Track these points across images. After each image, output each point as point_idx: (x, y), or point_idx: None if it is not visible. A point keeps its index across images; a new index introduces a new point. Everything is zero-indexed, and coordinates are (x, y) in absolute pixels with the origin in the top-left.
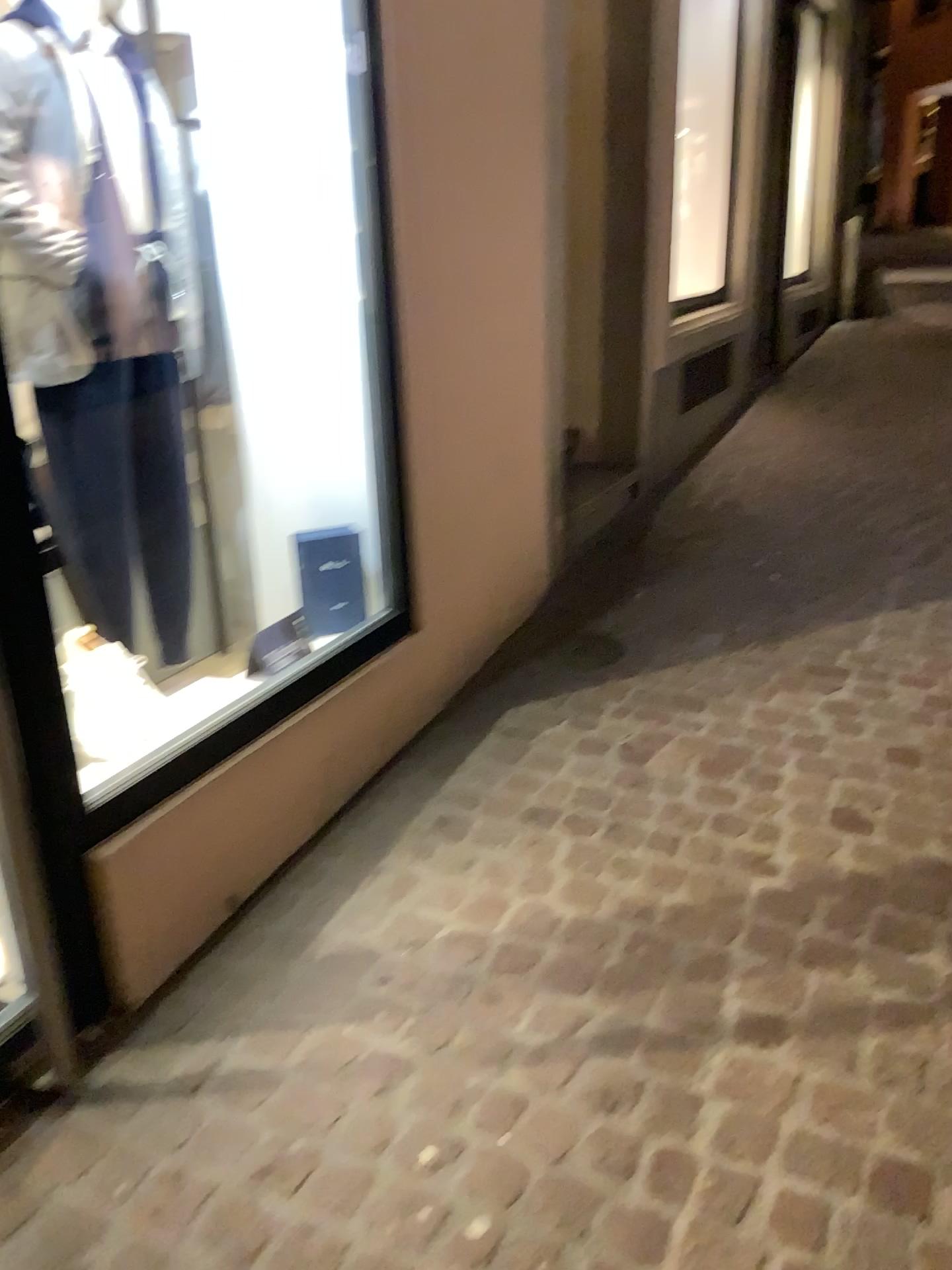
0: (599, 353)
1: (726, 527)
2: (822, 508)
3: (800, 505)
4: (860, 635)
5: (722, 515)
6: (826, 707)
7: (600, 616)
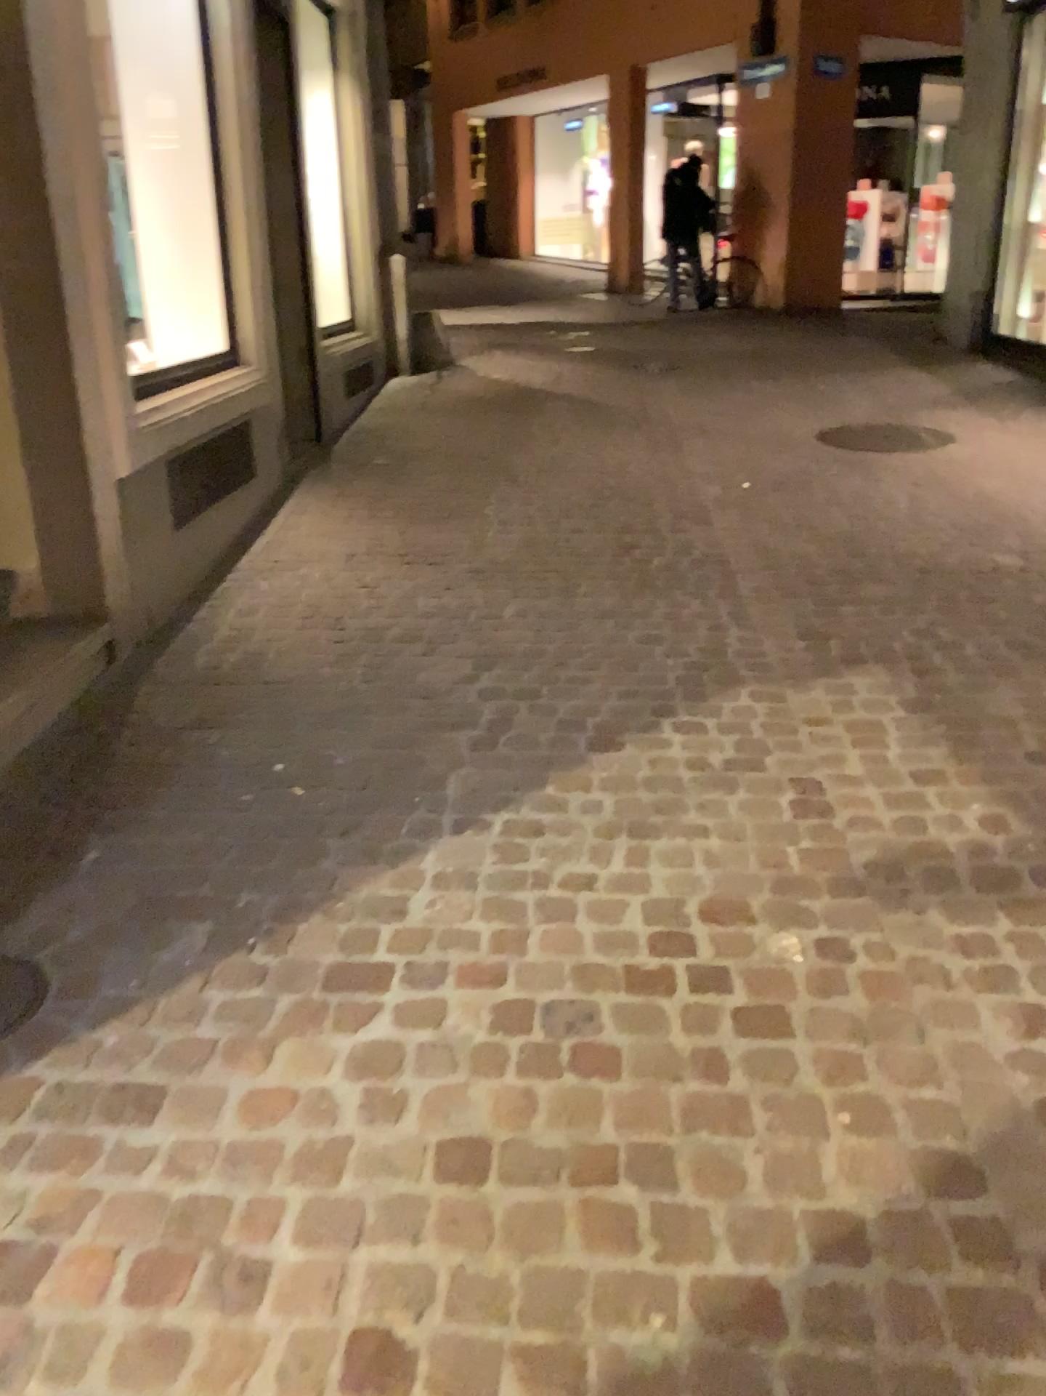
0: (24, 464)
1: (235, 705)
2: (365, 658)
3: (338, 655)
4: (406, 893)
5: (233, 682)
6: (352, 1062)
7: (16, 914)
